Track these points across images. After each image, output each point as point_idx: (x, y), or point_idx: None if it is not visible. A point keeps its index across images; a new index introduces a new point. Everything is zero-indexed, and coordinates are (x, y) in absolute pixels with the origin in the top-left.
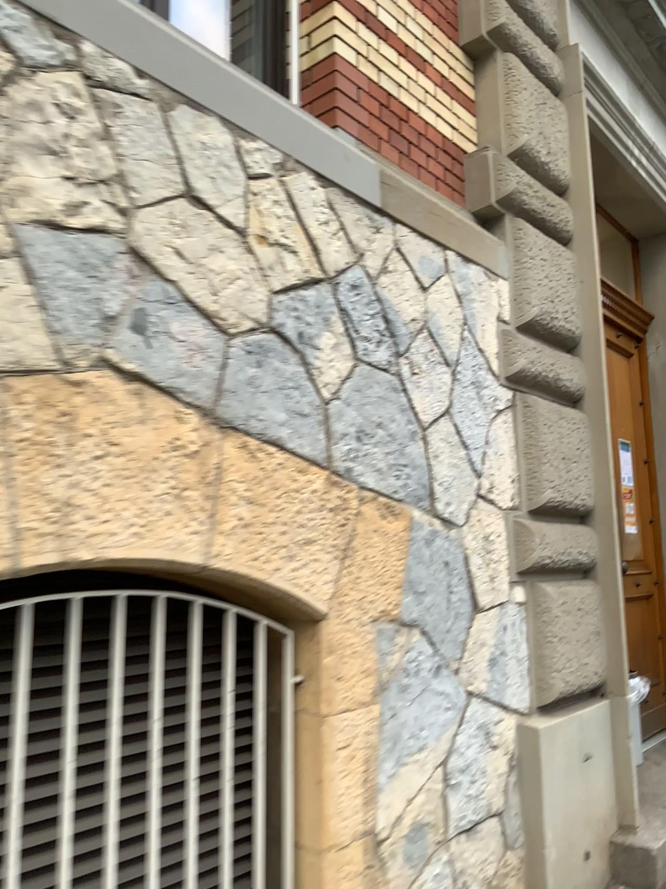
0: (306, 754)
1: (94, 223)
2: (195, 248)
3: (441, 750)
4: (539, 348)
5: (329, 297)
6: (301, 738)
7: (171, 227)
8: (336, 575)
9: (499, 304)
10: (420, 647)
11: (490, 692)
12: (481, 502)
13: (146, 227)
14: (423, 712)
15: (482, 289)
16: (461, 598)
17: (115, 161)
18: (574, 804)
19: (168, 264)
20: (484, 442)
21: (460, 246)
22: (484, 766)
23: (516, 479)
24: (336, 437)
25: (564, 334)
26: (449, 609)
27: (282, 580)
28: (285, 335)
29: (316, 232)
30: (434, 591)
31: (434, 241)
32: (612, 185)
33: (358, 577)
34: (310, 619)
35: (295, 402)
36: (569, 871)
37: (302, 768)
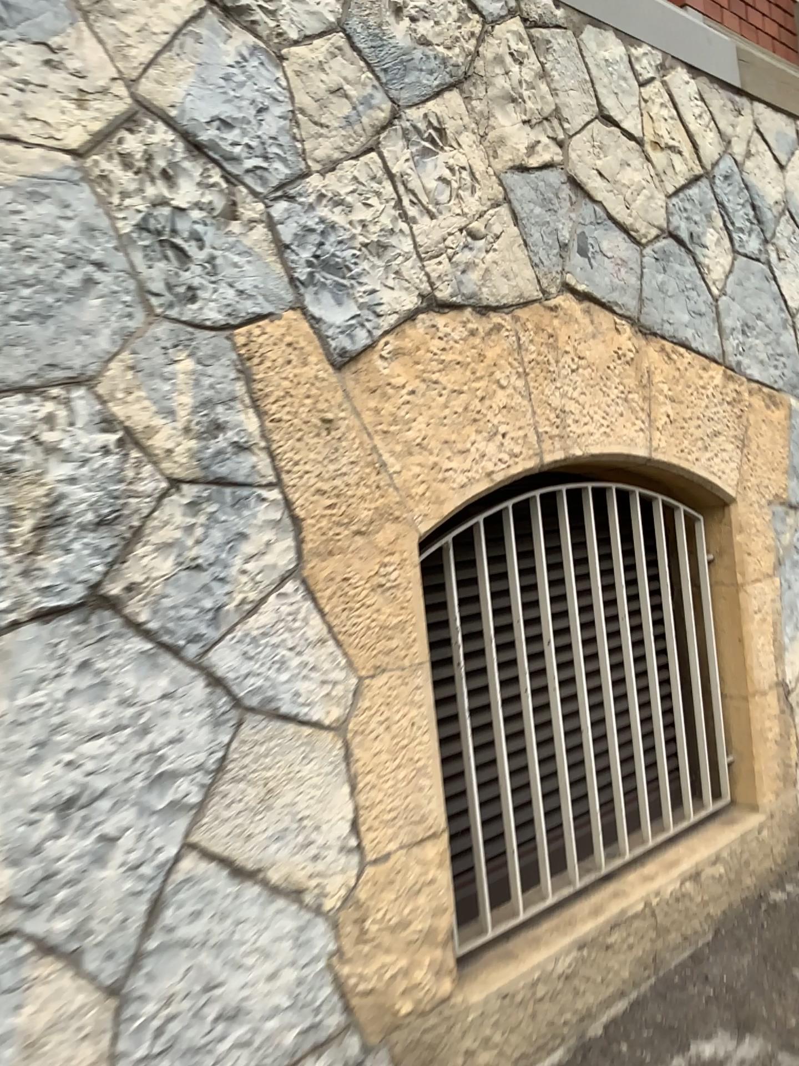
0: (728, 619)
1: (547, 160)
2: (612, 167)
3: None
4: None
5: (709, 195)
6: (722, 606)
7: (594, 151)
8: (739, 463)
9: None
10: None
11: None
12: None
13: (578, 155)
14: None
15: None
16: None
17: (552, 96)
18: None
19: (597, 188)
20: None
21: None
22: None
23: None
24: (728, 333)
25: None
26: None
27: (705, 469)
28: (681, 240)
29: (694, 129)
30: None
31: (787, 114)
32: None
33: (754, 465)
34: (723, 502)
35: (694, 305)
36: None
37: (724, 631)
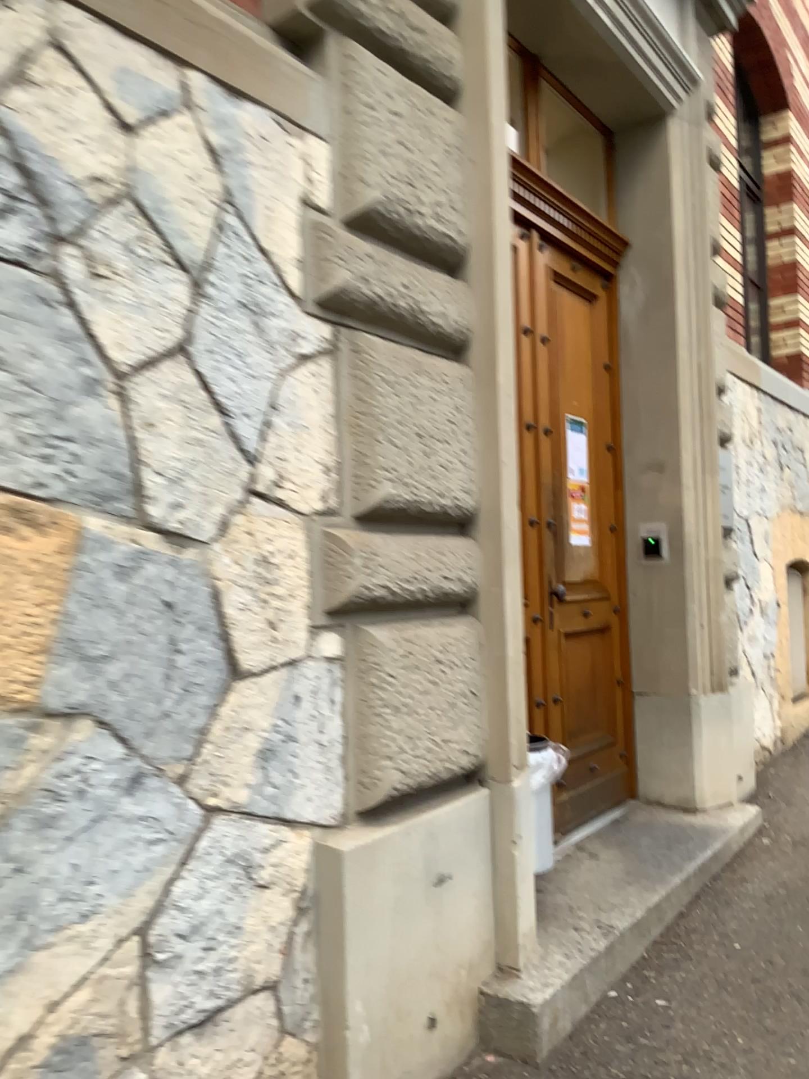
0: None
1: None
2: None
3: (138, 910)
4: (385, 258)
5: None
6: None
7: None
8: None
9: (305, 180)
10: (96, 746)
11: (257, 803)
12: (258, 501)
13: None
14: (98, 854)
15: (271, 150)
16: (197, 660)
17: None
18: (413, 952)
19: None
20: (266, 405)
21: (220, 69)
22: (241, 918)
23: (328, 464)
24: None
25: (435, 241)
26: (170, 678)
27: None
28: None
29: None
30: (136, 650)
31: (157, 49)
32: (560, 34)
33: None
34: None
35: None
36: (399, 1051)
37: None
